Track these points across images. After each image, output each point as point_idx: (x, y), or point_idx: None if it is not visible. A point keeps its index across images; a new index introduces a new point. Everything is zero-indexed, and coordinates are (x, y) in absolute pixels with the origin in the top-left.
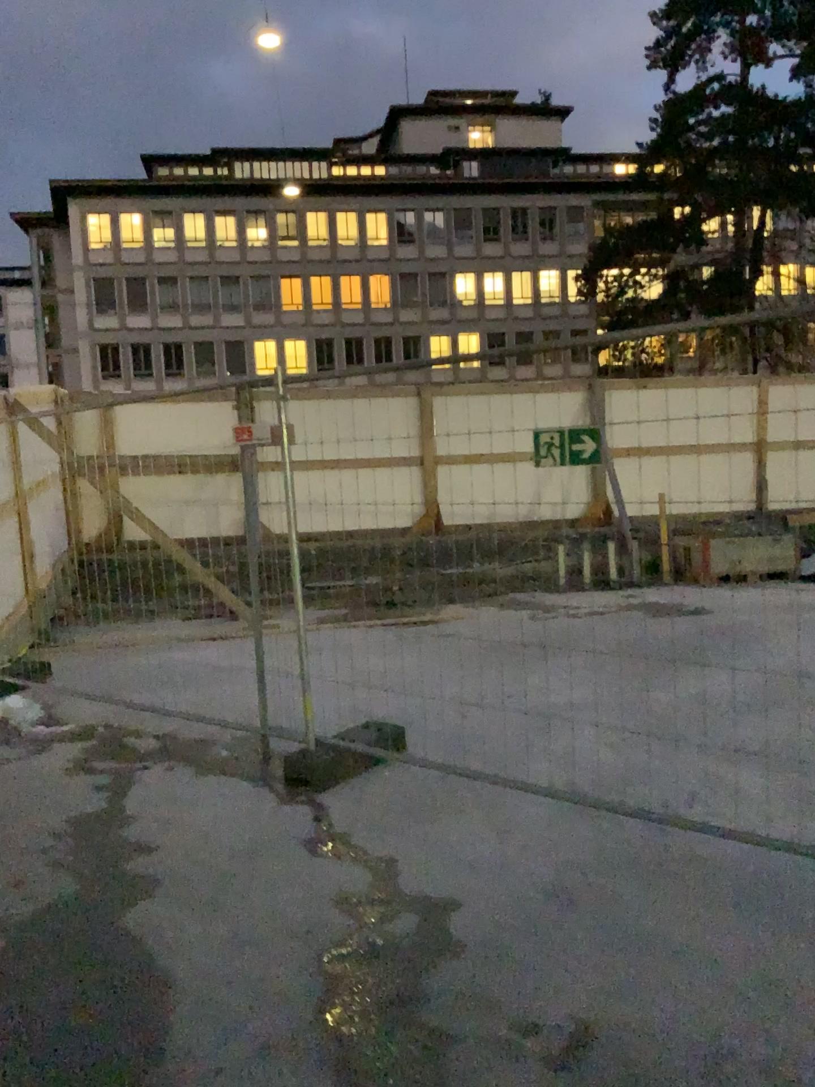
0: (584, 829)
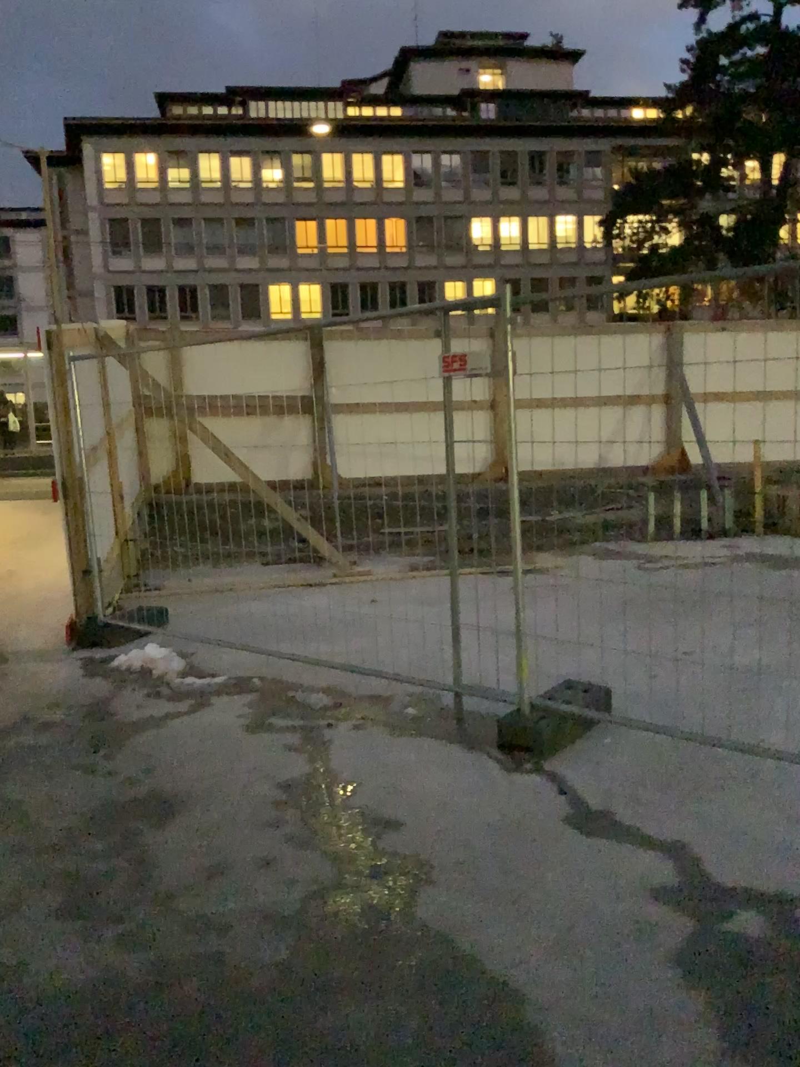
0: None
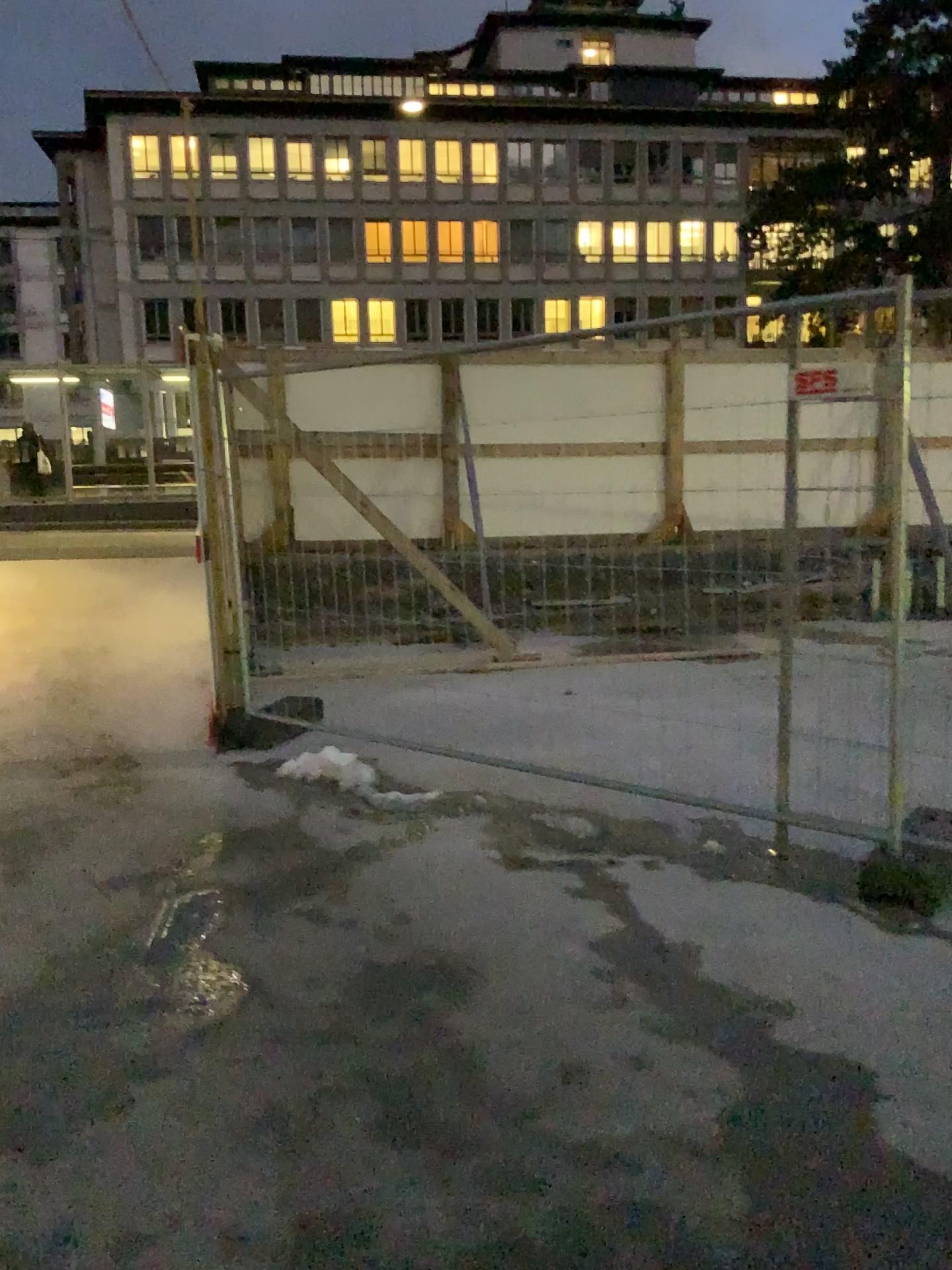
0: None
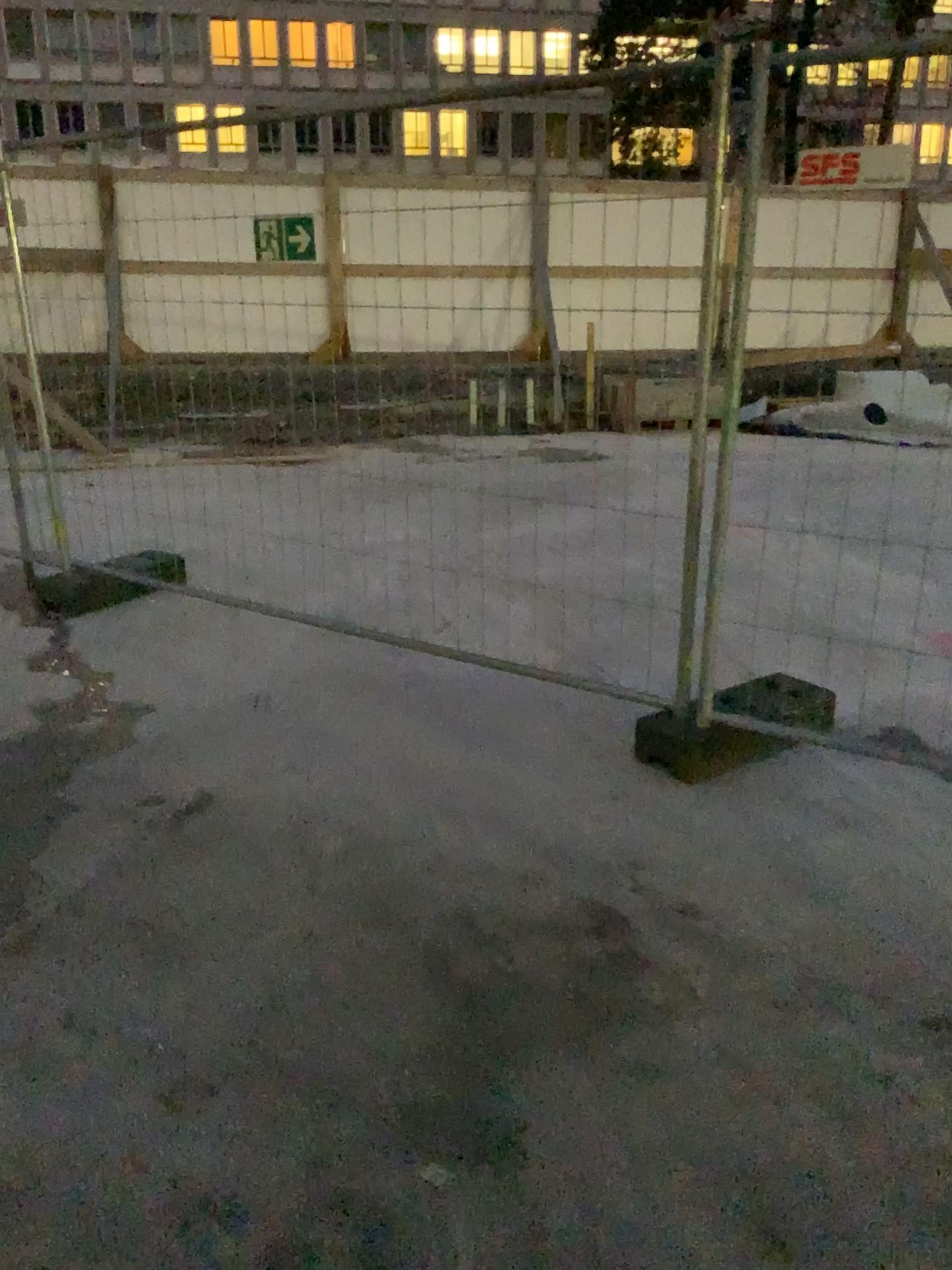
0: (309, 649)
